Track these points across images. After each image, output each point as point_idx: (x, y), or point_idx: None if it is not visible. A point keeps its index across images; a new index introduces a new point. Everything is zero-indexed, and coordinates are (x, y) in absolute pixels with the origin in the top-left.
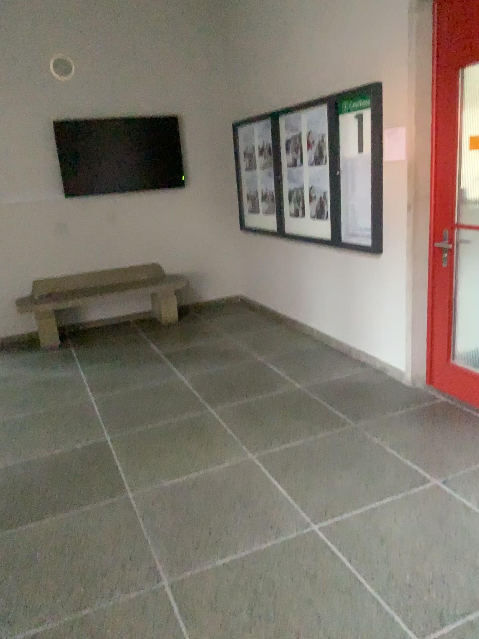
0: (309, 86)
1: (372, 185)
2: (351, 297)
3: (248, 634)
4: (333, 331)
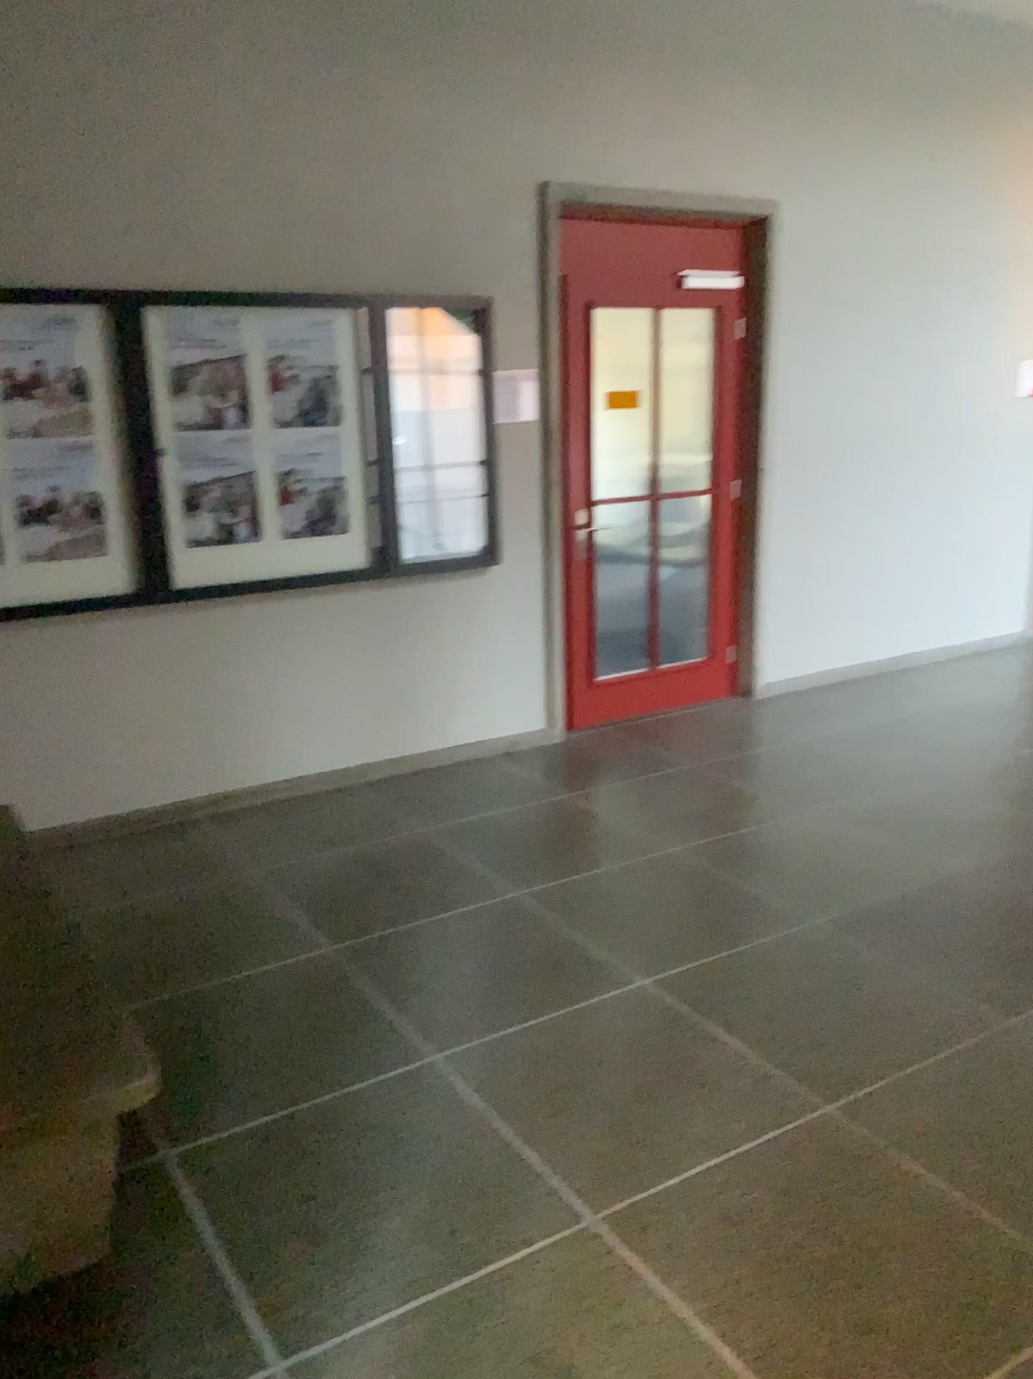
0: (286, 263)
1: (473, 456)
2: (412, 664)
3: None
4: (364, 753)
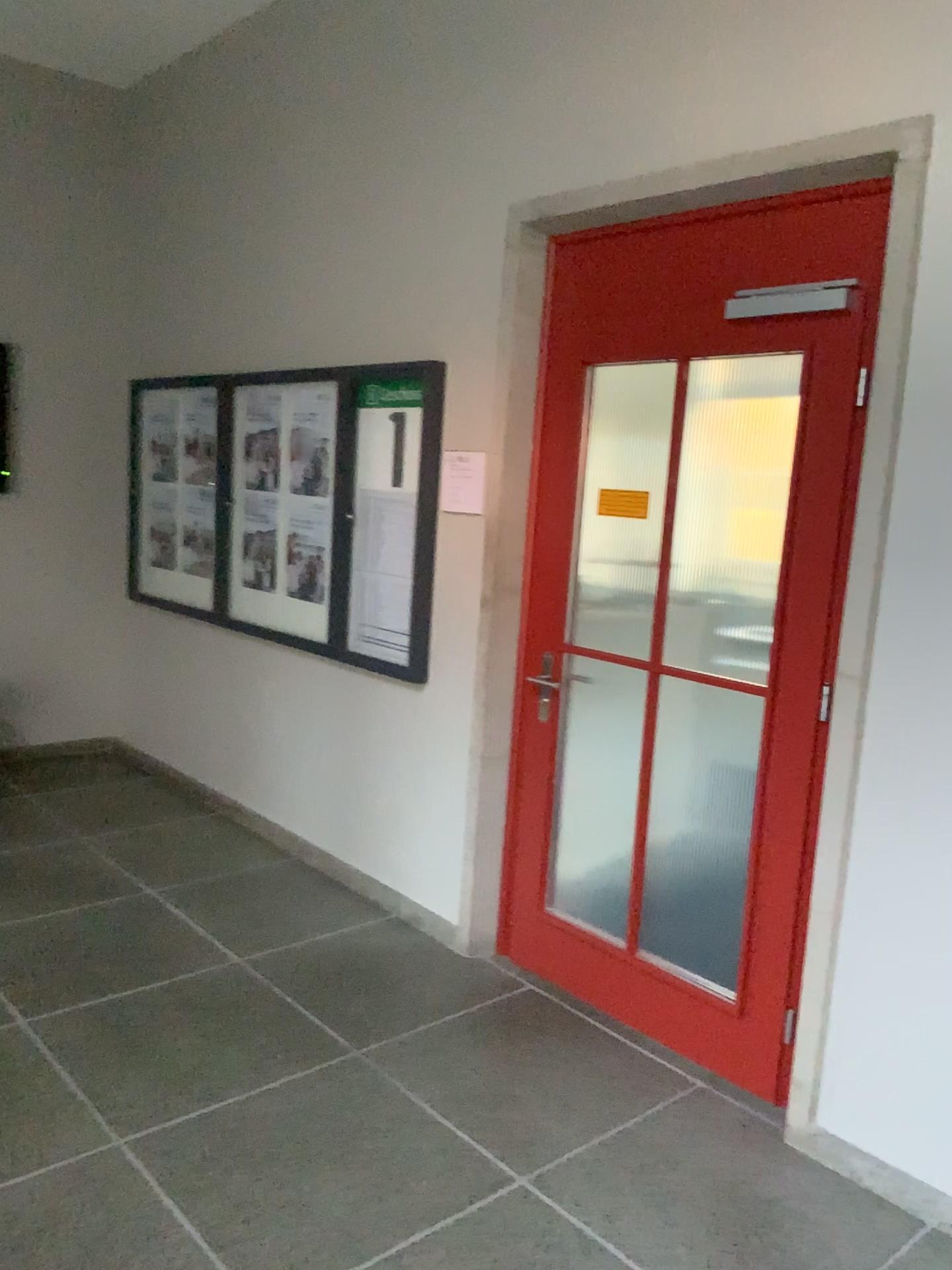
0: (305, 342)
1: (417, 549)
2: (357, 766)
3: None
4: (313, 834)
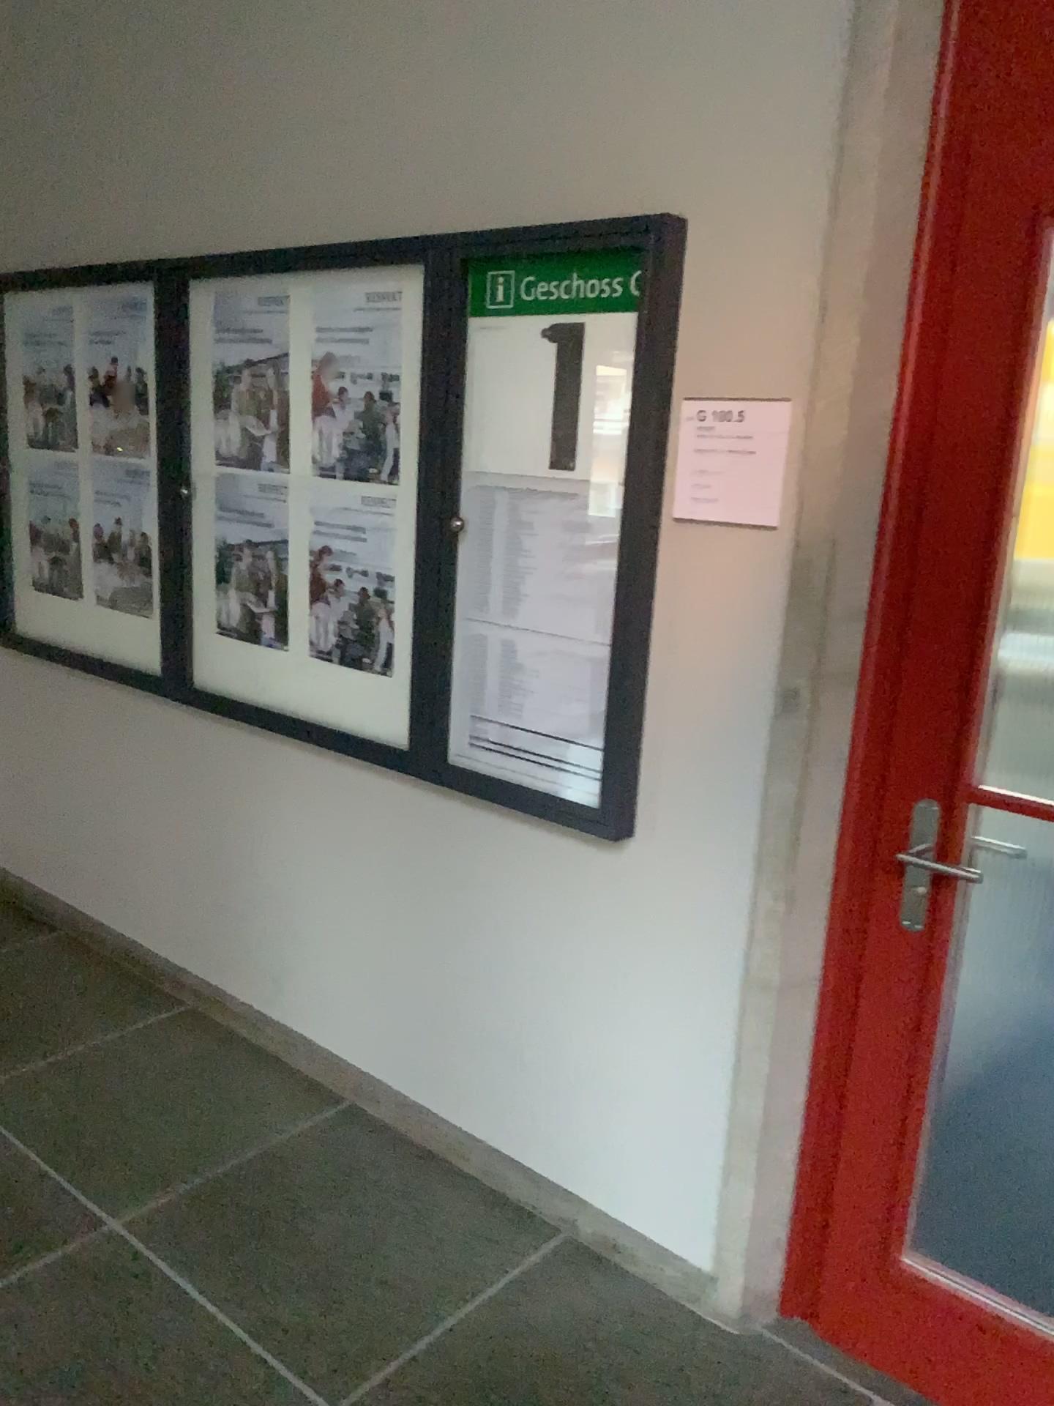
0: (341, 193)
1: (612, 590)
2: (471, 961)
3: None
4: (380, 1063)
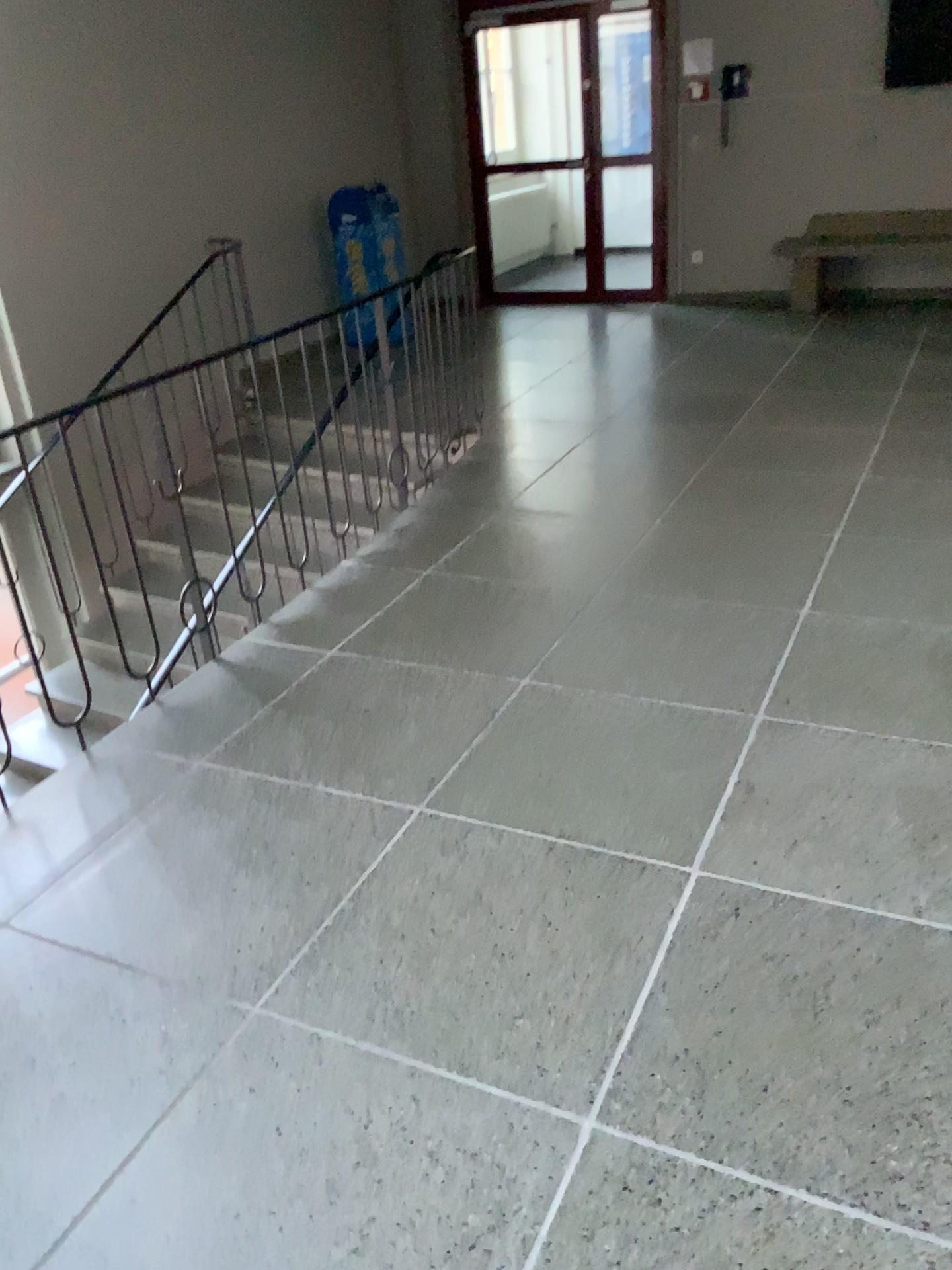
0: None
1: None
2: None
3: (720, 495)
4: None
